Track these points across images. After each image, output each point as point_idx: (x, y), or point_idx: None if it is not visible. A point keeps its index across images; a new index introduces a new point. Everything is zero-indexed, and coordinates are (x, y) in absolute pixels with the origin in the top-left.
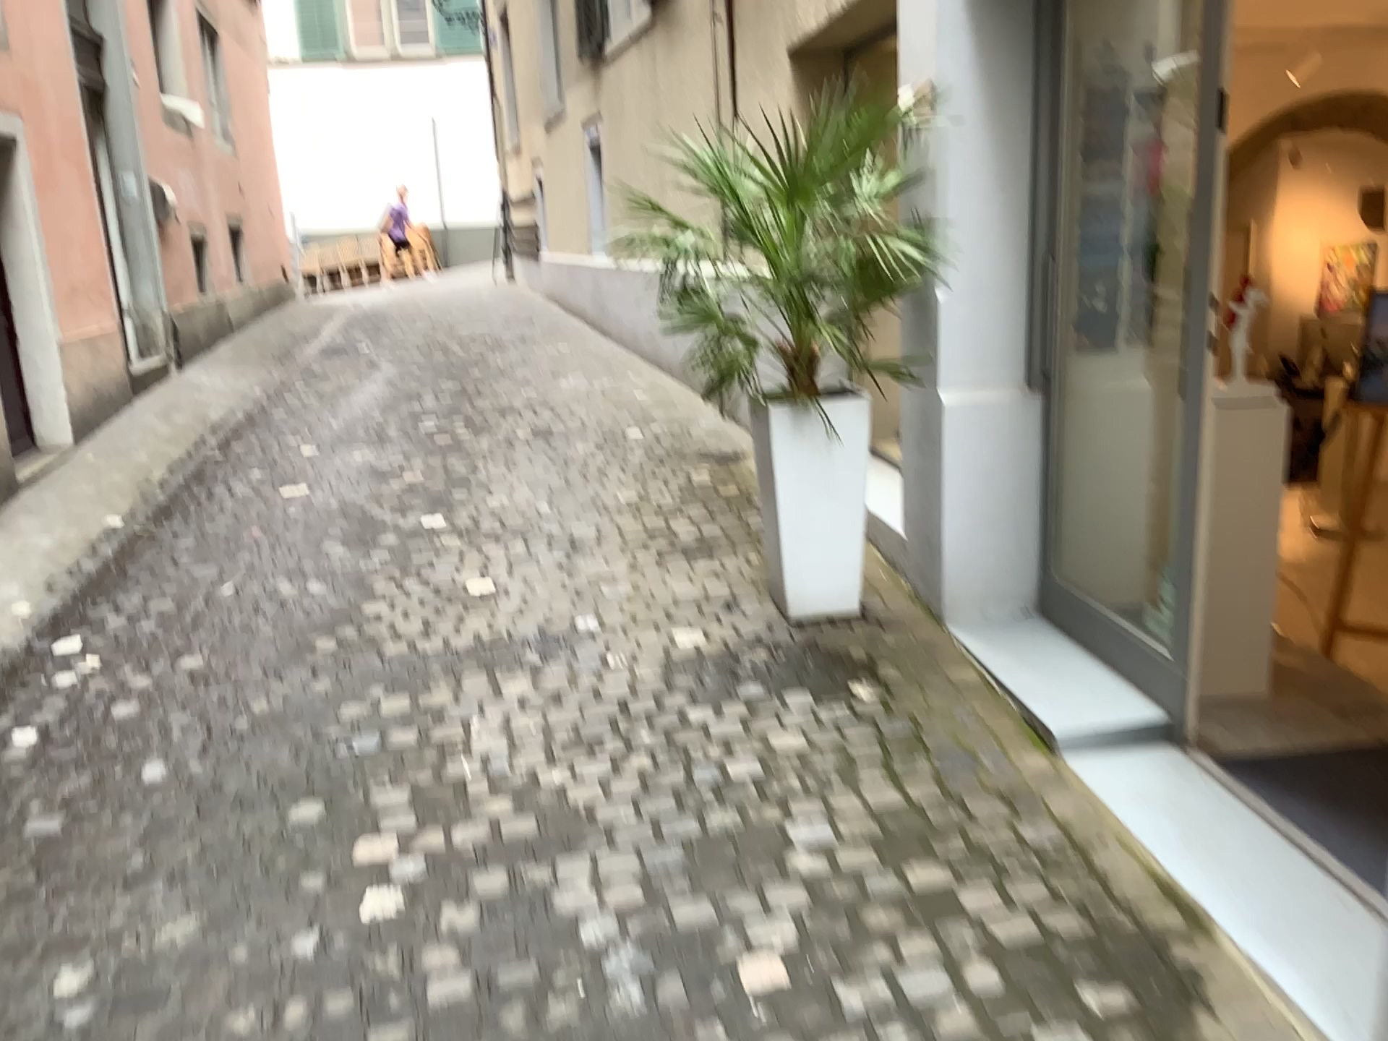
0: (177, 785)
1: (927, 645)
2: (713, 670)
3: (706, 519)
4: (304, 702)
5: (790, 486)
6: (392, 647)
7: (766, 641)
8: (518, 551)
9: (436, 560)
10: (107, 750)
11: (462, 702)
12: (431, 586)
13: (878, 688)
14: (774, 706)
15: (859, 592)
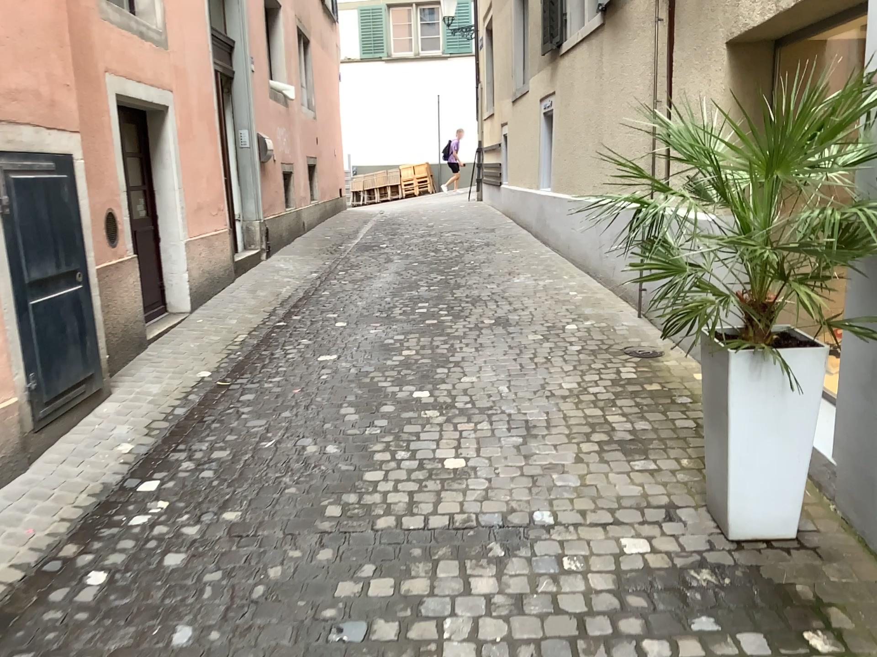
0: (192, 656)
1: (867, 583)
2: (659, 589)
3: (639, 417)
4: (306, 572)
5: (738, 420)
6: (382, 521)
7: (707, 559)
8: (486, 433)
9: (422, 435)
10: (150, 600)
11: (435, 593)
12: (416, 460)
13: (829, 636)
14: (726, 647)
15: (796, 519)
